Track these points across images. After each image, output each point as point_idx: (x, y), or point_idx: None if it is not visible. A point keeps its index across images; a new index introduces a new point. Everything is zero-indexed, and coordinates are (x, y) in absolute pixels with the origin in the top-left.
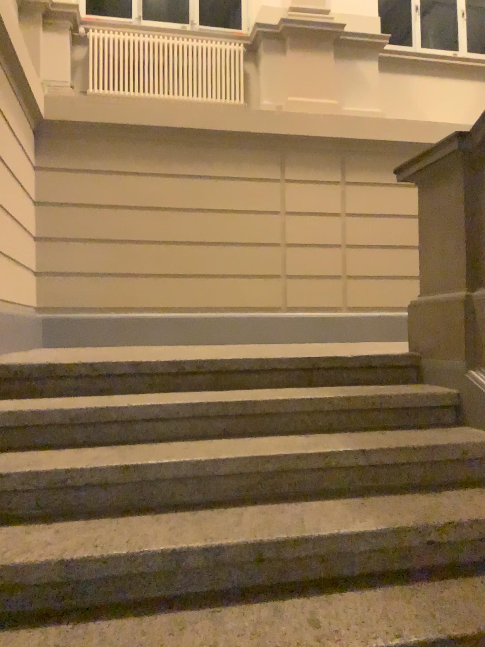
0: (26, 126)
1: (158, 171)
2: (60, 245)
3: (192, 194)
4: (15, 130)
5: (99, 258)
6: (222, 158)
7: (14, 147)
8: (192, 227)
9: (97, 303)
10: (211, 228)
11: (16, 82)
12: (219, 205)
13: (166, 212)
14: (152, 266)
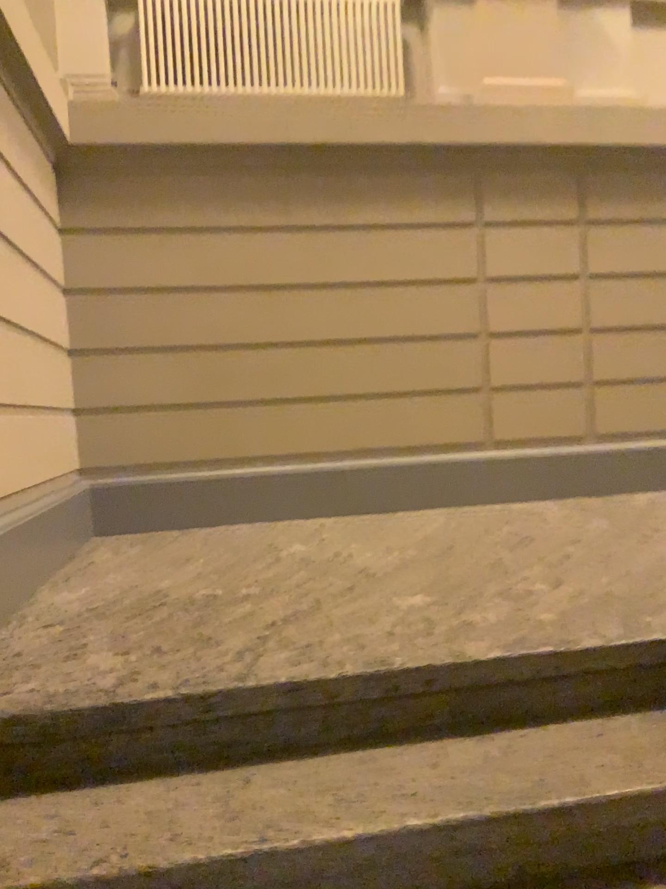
0: (38, 158)
1: (268, 223)
2: (111, 359)
3: (328, 259)
4: (18, 171)
5: (177, 377)
6: (376, 193)
7: (18, 202)
8: (331, 316)
9: (178, 455)
10: (361, 316)
11: (14, 80)
12: (374, 274)
13: (286, 292)
14: (267, 386)
